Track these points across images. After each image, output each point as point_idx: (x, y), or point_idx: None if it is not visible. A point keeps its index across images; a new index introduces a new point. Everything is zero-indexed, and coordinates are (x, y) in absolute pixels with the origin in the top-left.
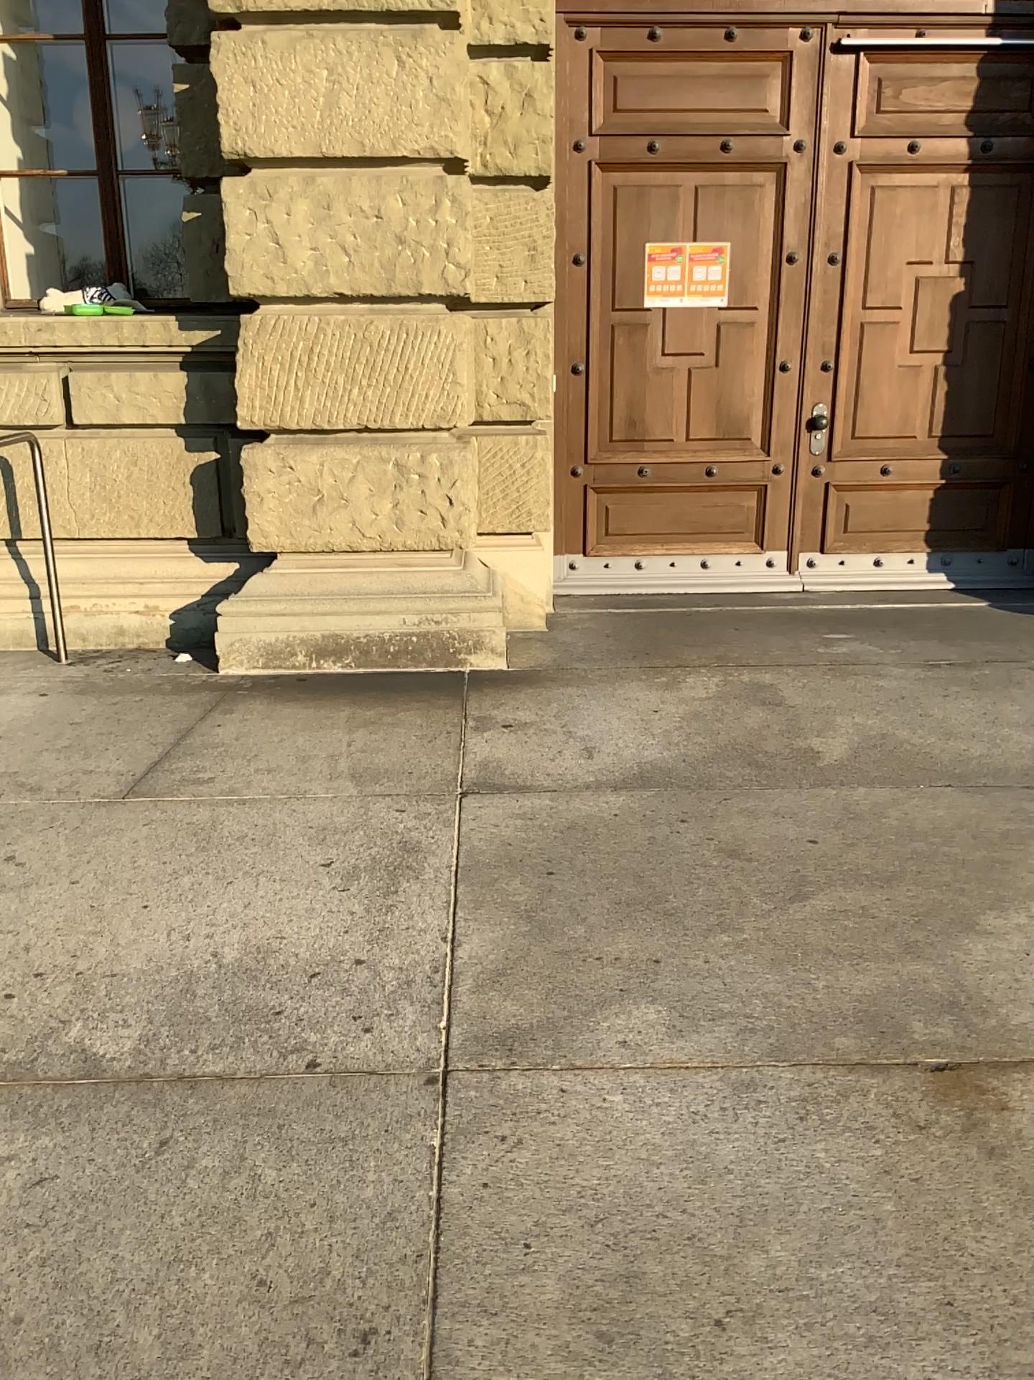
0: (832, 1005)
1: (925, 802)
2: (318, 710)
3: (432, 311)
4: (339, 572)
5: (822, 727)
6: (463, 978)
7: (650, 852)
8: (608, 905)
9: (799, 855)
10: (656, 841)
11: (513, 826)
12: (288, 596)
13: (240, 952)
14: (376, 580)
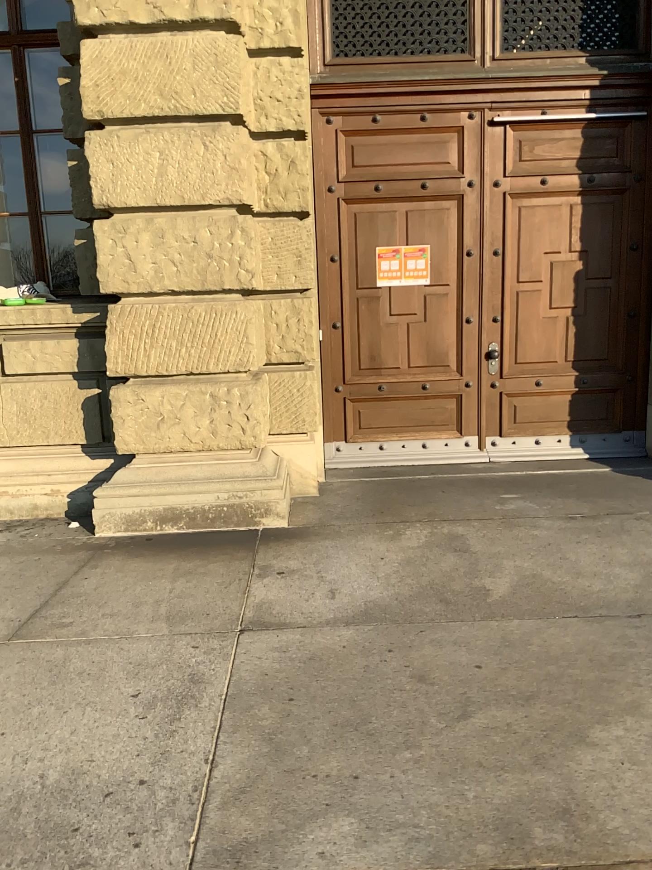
0: (478, 811)
1: (558, 630)
2: (157, 562)
3: (233, 297)
4: (176, 465)
5: (493, 569)
6: (216, 791)
7: (364, 677)
8: (329, 724)
9: (467, 677)
10: (369, 667)
11: (272, 656)
12: (143, 481)
13: (63, 769)
14: (200, 471)
